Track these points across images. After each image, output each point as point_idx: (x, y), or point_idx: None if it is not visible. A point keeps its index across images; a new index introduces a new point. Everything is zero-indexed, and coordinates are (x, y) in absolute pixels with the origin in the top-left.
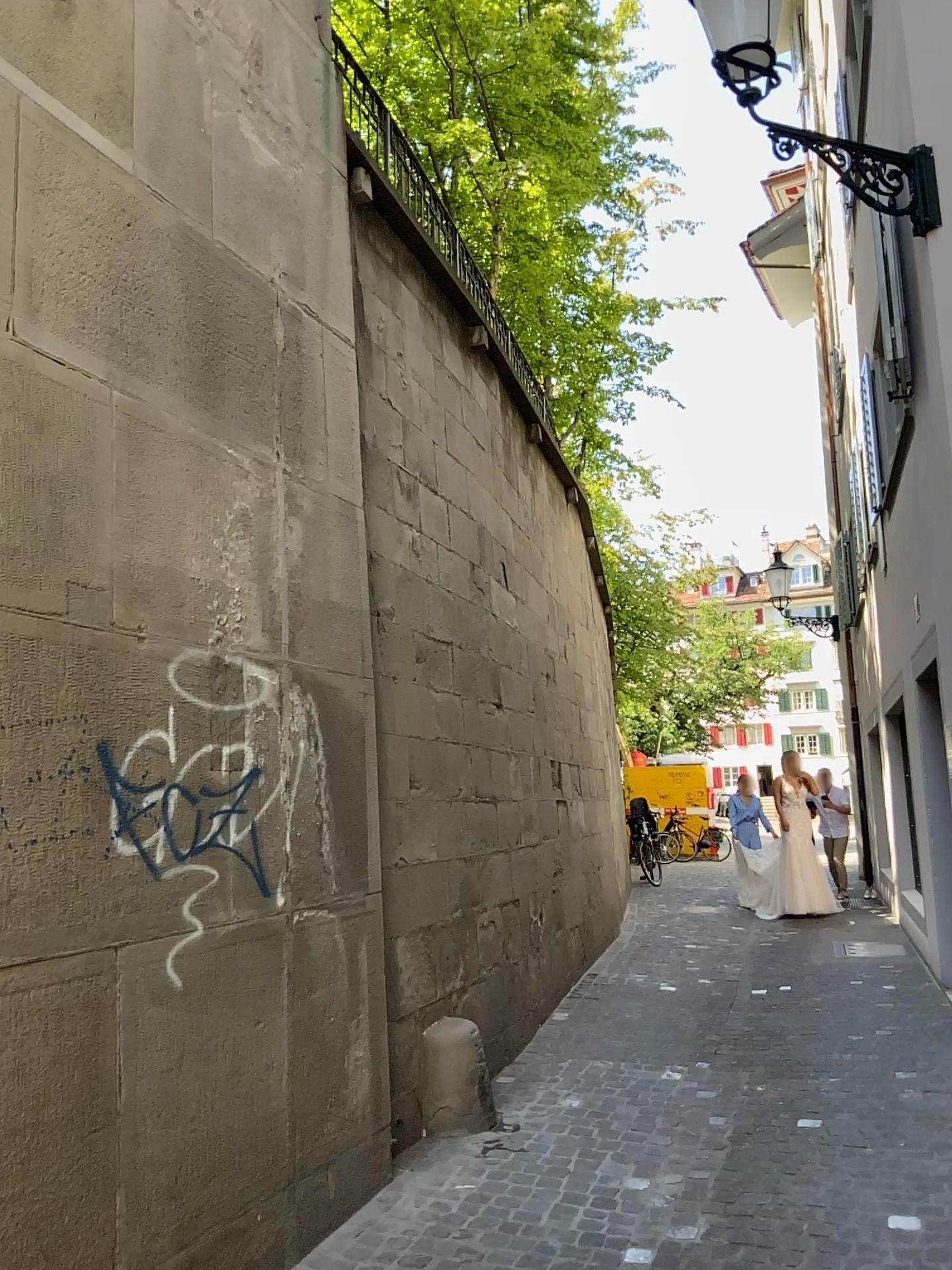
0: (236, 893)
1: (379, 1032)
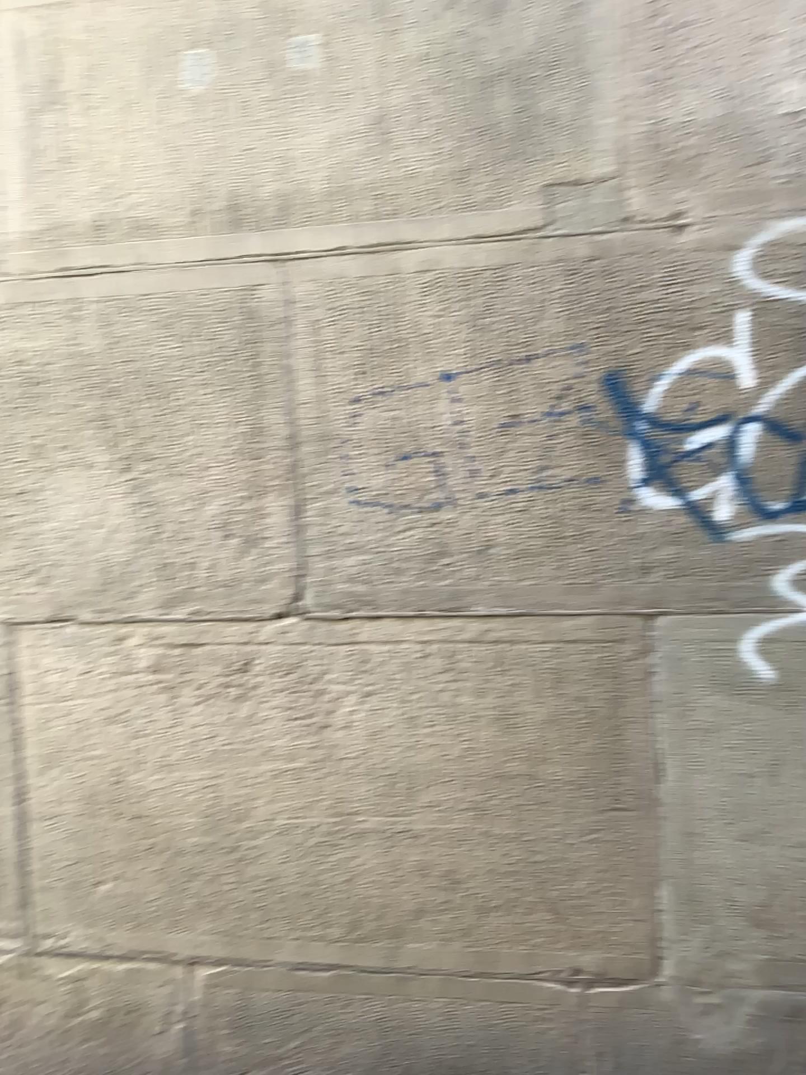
0: None
1: None
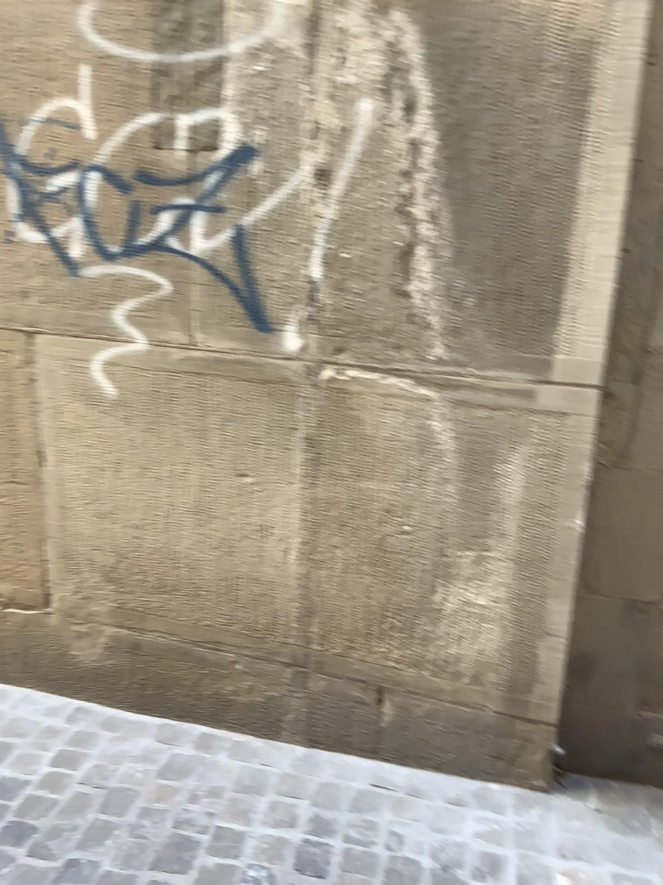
0: (199, 313)
1: (570, 598)
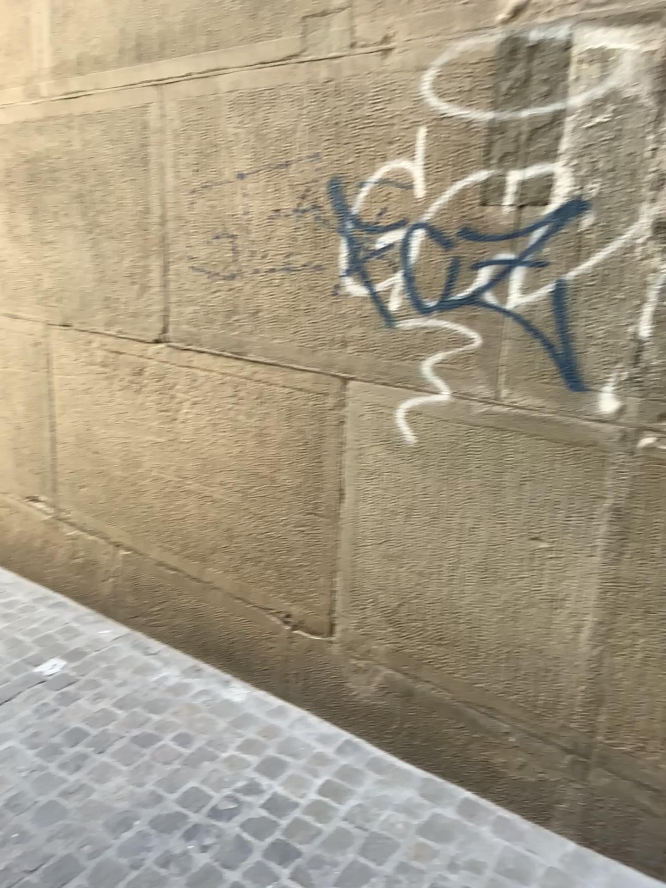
0: (507, 368)
1: None
